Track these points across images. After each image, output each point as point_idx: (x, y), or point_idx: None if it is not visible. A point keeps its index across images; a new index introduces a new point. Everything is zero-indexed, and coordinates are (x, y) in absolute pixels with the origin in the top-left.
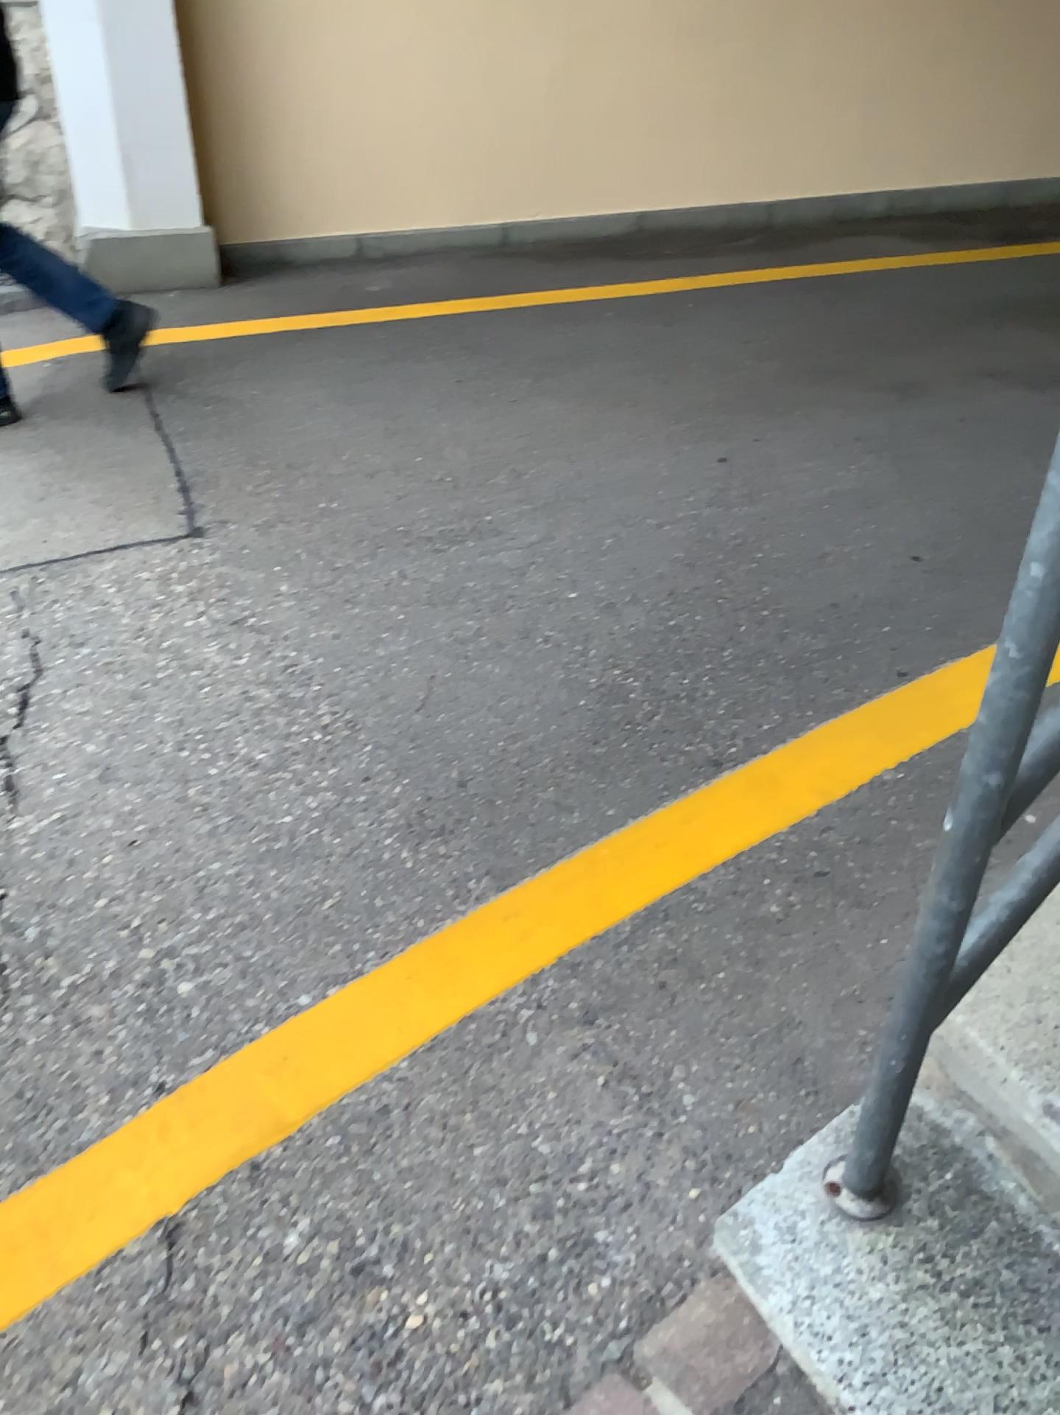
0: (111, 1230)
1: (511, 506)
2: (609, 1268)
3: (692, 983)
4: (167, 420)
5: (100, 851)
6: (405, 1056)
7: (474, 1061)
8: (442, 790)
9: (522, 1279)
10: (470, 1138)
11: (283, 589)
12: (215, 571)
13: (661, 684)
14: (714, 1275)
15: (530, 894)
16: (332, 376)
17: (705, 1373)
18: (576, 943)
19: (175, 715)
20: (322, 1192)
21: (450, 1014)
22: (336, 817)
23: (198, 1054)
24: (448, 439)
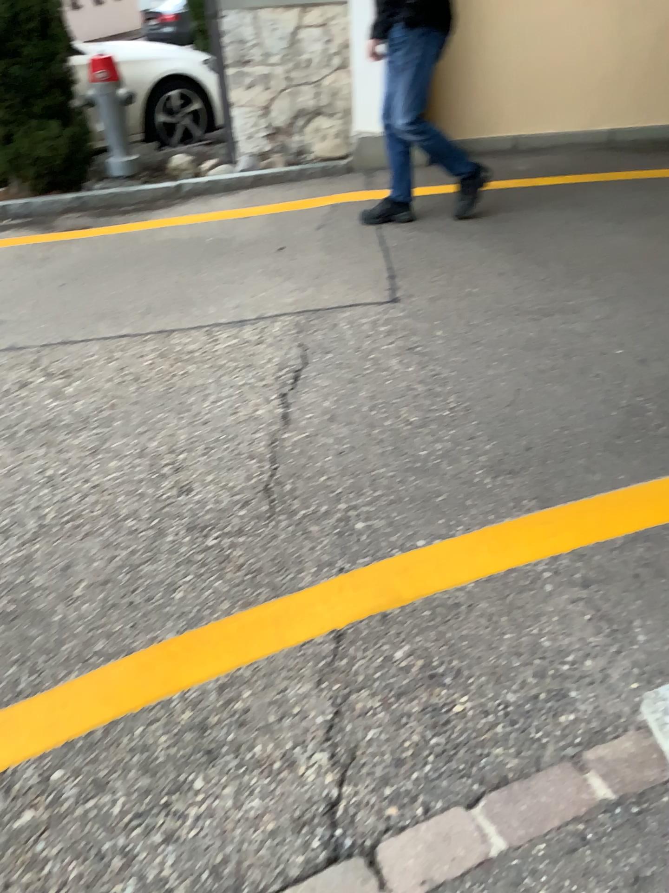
0: (309, 628)
1: (583, 299)
2: (574, 709)
3: (654, 576)
4: (385, 238)
5: (324, 453)
6: (473, 580)
7: (513, 590)
8: (515, 449)
9: (523, 702)
10: (503, 628)
11: (438, 333)
12: (401, 320)
13: (666, 410)
14: (639, 727)
15: (560, 511)
16: (483, 218)
17: (624, 773)
18: (584, 542)
19: (370, 392)
20: (418, 635)
21: (502, 564)
22: (452, 455)
23: (362, 557)
24: (549, 258)
